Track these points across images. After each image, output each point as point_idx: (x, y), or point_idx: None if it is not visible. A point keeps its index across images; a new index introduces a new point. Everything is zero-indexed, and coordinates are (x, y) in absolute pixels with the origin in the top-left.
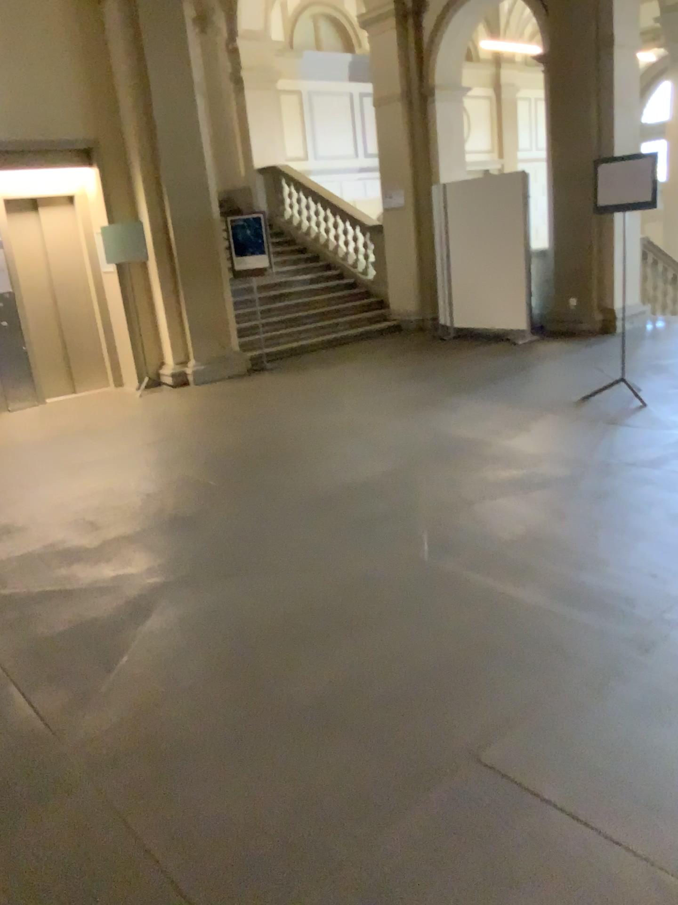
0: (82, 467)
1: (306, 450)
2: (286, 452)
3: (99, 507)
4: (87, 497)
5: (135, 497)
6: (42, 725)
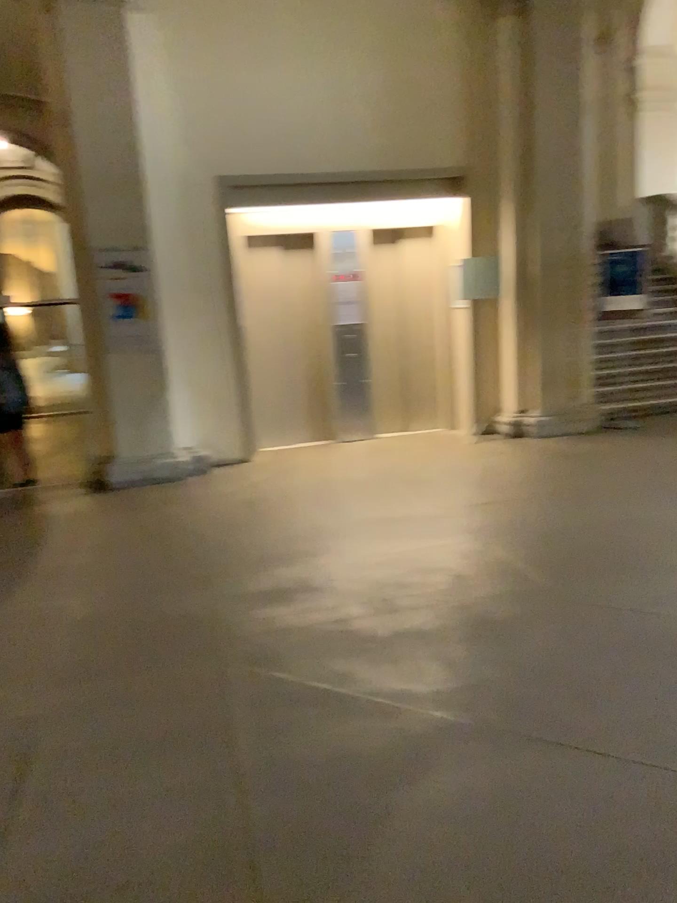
0: (396, 519)
1: (664, 550)
2: (637, 546)
3: (403, 576)
4: (393, 560)
5: (445, 571)
6: (272, 895)
